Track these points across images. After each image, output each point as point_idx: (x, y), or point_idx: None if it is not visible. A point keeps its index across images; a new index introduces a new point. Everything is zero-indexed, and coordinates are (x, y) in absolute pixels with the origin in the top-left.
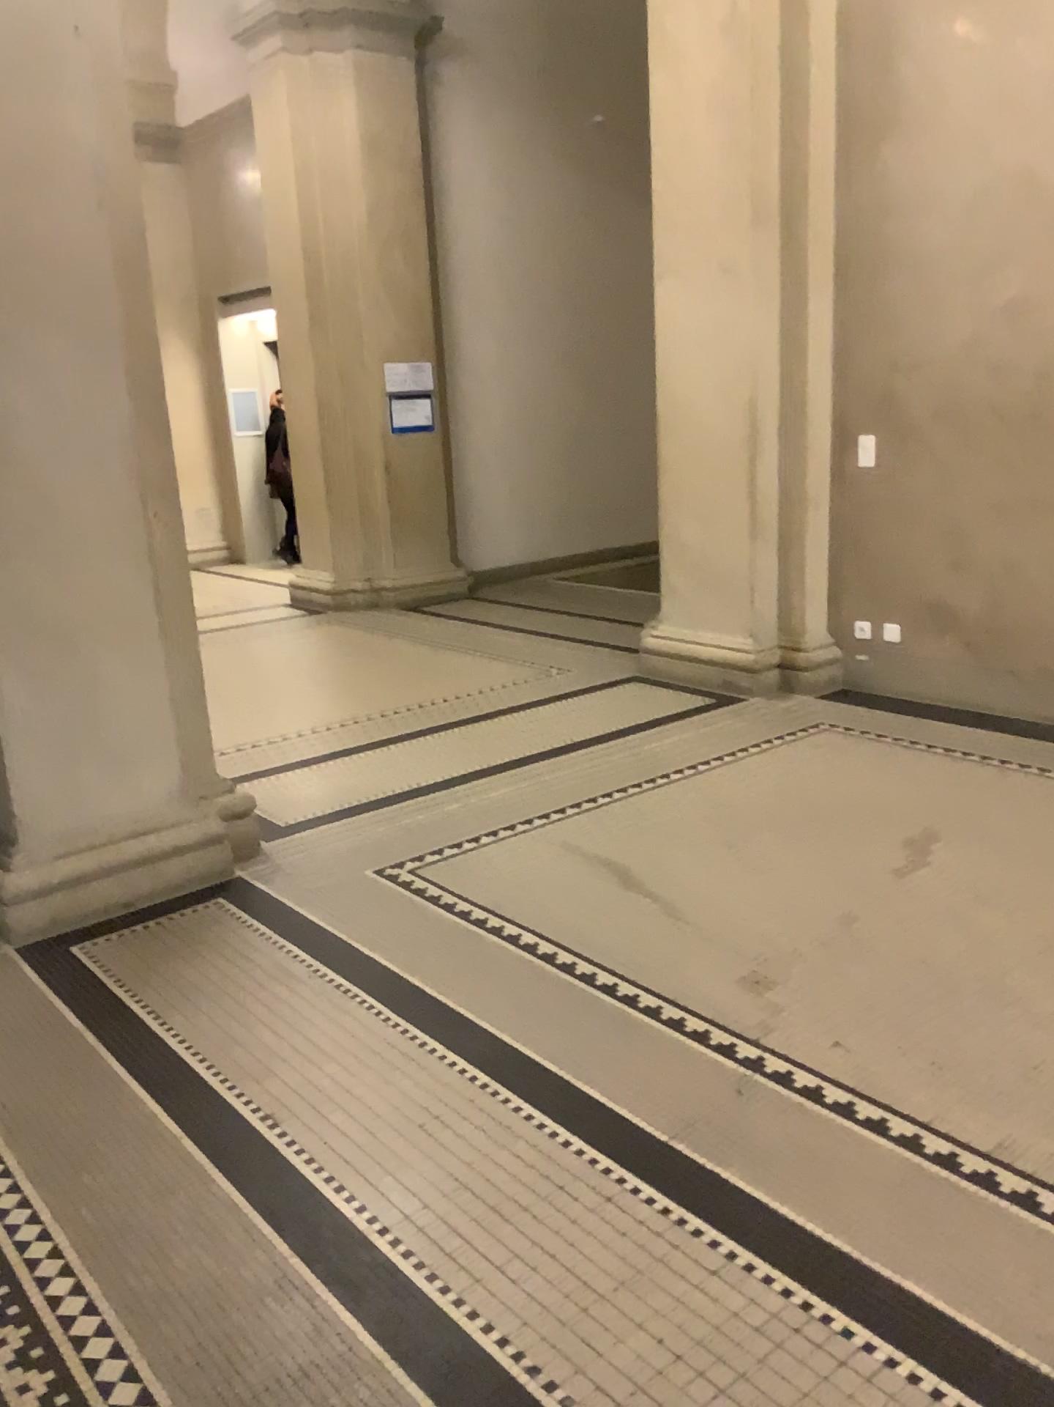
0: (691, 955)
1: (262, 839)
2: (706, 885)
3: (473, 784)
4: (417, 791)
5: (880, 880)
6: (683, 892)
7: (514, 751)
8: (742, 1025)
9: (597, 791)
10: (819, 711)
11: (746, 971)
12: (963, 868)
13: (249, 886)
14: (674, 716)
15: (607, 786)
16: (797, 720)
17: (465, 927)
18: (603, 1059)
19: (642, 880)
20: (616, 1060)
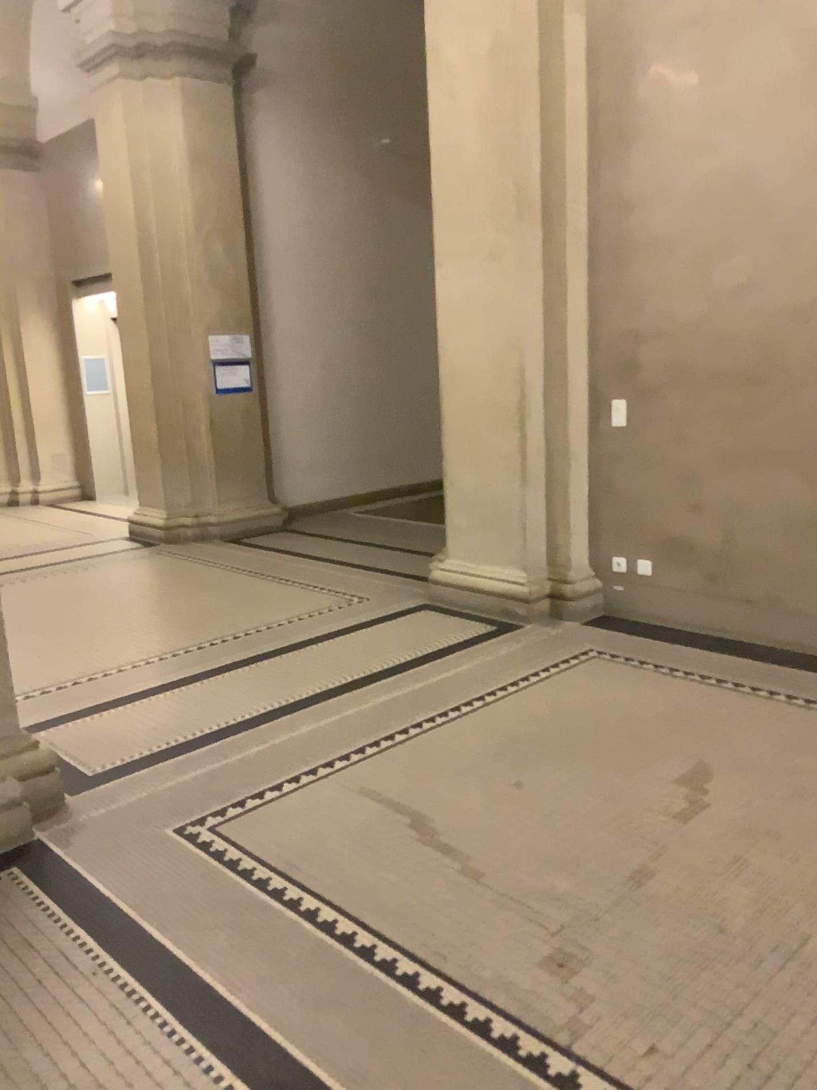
0: (490, 929)
1: (67, 791)
2: (501, 838)
3: (277, 724)
4: (224, 733)
5: (666, 827)
6: (478, 847)
7: (316, 687)
8: (549, 1026)
9: (393, 728)
10: (588, 641)
11: (548, 948)
12: (740, 809)
13: (46, 850)
14: (461, 648)
15: (402, 723)
16: (570, 650)
17: (261, 898)
18: (404, 1084)
19: (438, 833)
20: (418, 1085)
